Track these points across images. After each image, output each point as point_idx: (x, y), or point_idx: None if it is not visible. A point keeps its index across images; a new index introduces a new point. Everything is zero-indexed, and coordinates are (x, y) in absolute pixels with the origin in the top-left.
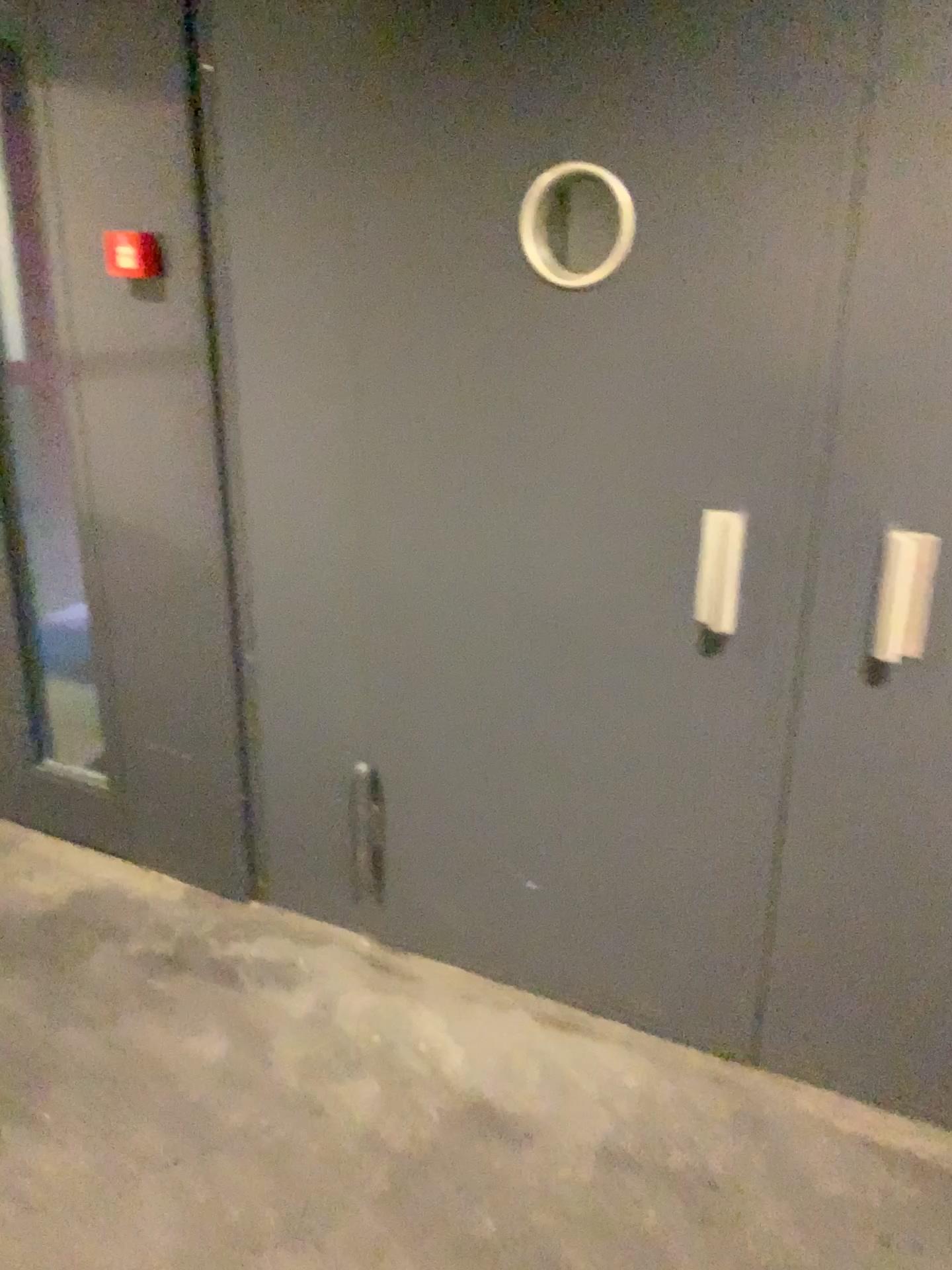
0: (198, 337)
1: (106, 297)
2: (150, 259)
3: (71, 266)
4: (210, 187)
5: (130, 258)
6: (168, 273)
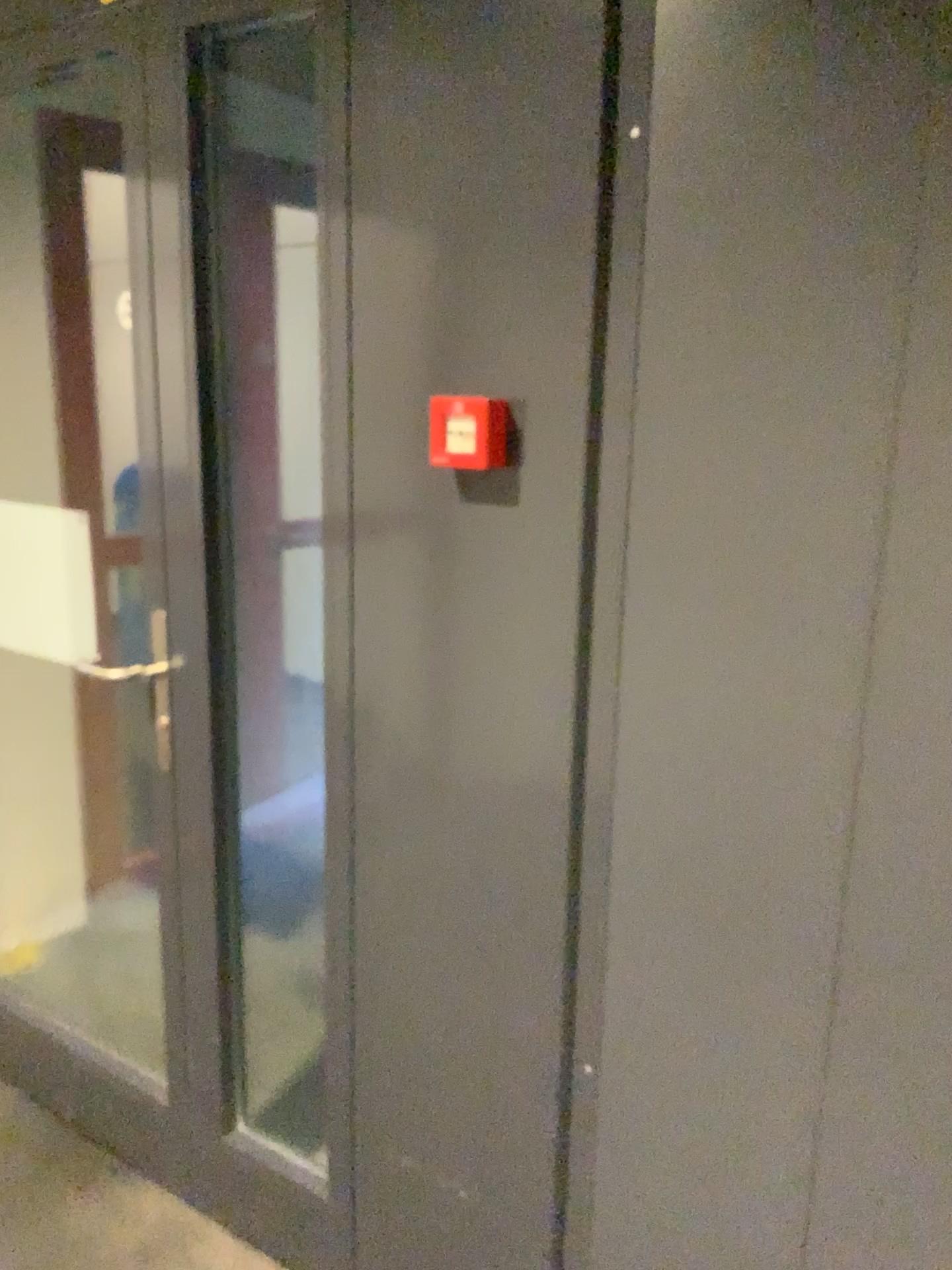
0: (565, 566)
1: (413, 496)
2: (498, 443)
3: (362, 446)
4: (614, 334)
5: (465, 440)
6: (524, 465)
